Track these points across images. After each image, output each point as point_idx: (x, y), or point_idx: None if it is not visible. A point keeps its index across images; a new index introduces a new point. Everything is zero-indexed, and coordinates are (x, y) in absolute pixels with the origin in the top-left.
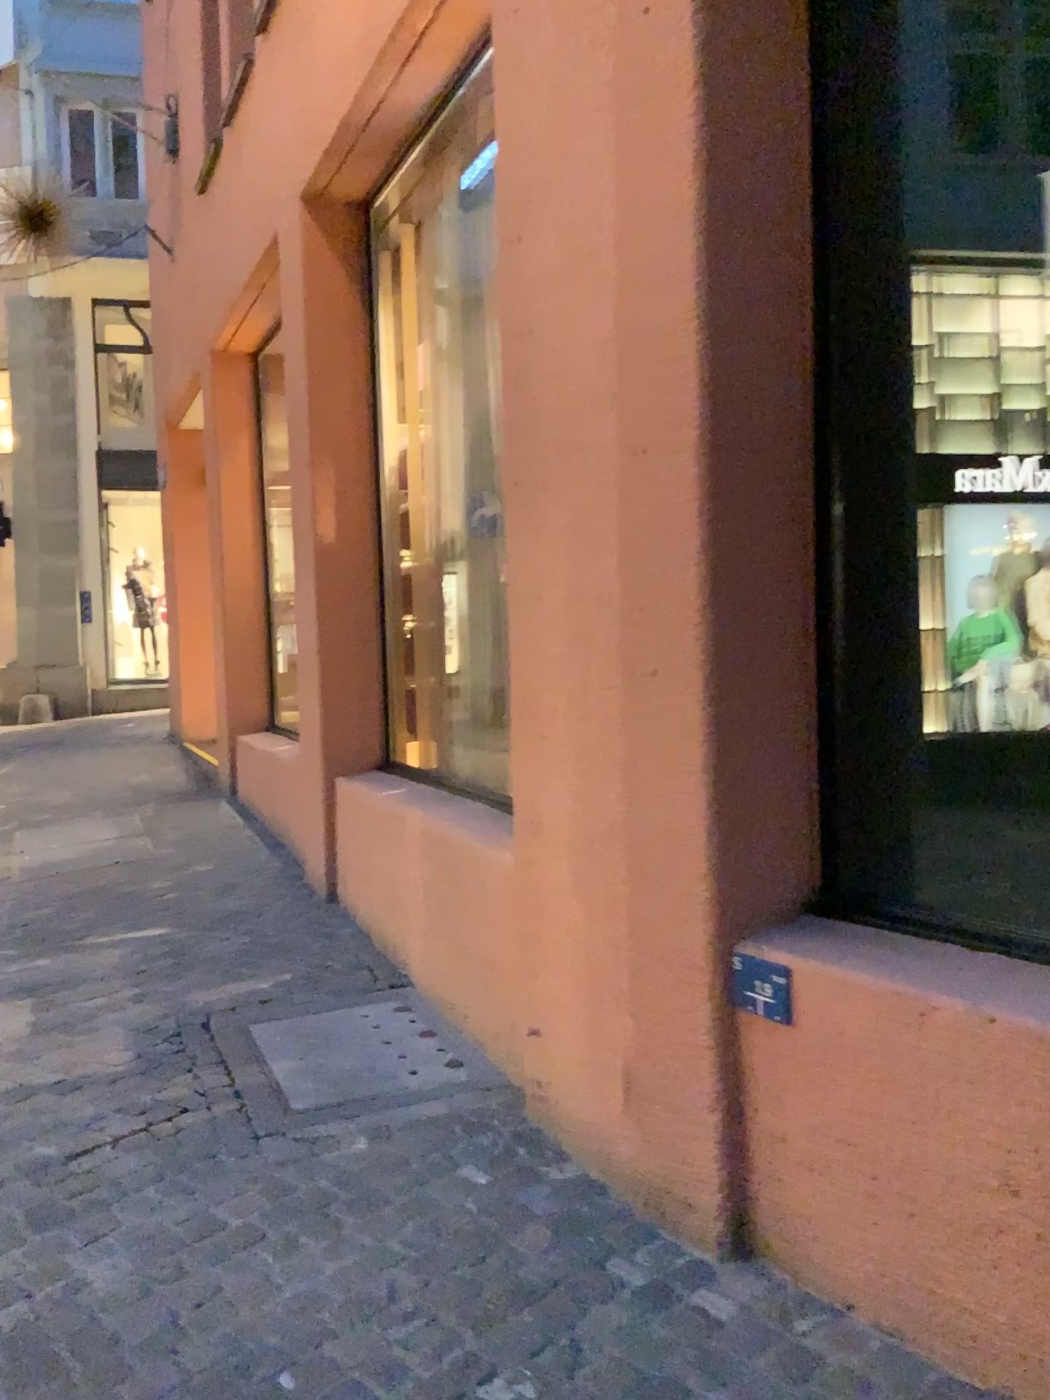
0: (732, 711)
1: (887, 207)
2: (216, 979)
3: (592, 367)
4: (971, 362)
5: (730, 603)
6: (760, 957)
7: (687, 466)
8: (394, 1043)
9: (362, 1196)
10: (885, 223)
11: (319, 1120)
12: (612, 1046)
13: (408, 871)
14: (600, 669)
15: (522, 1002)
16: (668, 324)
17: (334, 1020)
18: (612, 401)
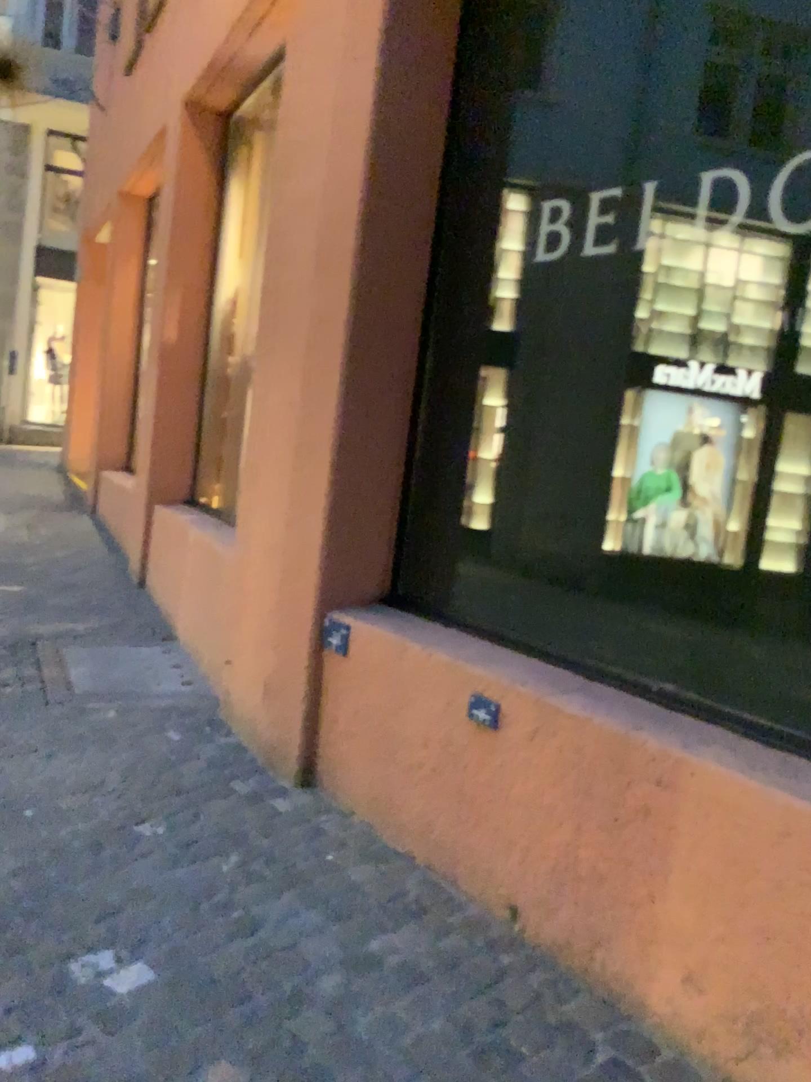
0: (346, 477)
1: (477, 198)
2: (47, 617)
3: (305, 261)
4: (502, 297)
5: (354, 414)
6: (338, 618)
7: (339, 330)
8: (151, 667)
9: (100, 736)
10: (476, 207)
11: (88, 698)
12: (260, 667)
13: (184, 565)
14: (284, 443)
15: (225, 644)
16: (342, 244)
17: (117, 650)
18: (310, 284)
